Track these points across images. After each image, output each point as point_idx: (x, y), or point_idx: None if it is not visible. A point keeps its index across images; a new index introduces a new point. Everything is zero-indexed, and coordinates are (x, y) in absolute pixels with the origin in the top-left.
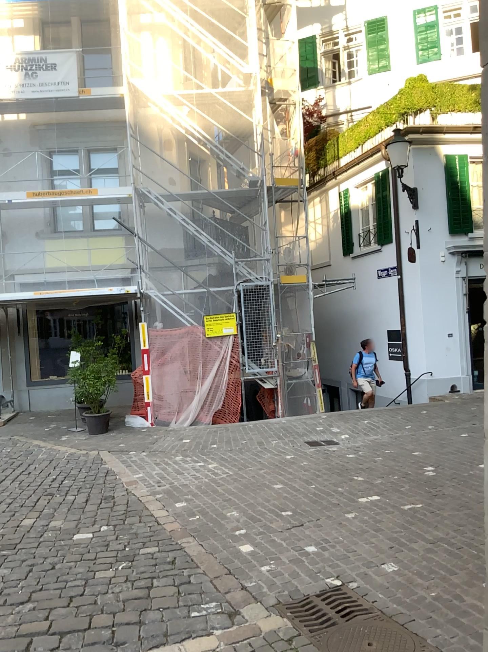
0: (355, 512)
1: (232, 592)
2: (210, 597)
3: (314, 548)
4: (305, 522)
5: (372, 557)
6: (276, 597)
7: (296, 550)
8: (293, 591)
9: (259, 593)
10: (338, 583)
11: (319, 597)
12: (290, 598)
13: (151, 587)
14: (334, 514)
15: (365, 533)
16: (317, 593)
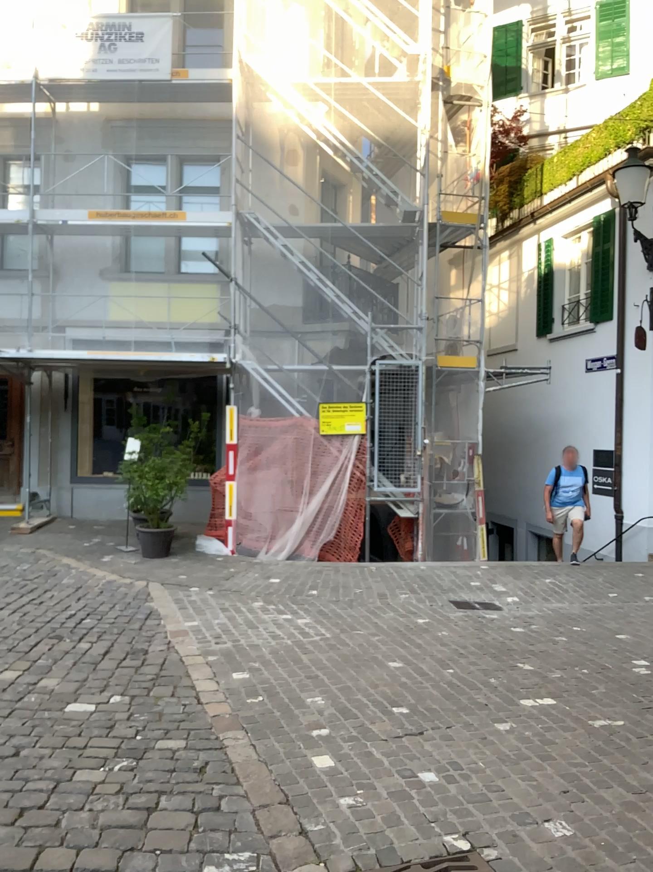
0: (510, 722)
1: (279, 839)
2: (240, 844)
3: (433, 777)
4: (426, 729)
5: (529, 806)
6: (350, 861)
7: (403, 775)
8: (382, 854)
9: (324, 848)
10: (463, 848)
11: (426, 871)
12: (376, 866)
13: (149, 810)
14: (477, 721)
15: (523, 760)
16: (422, 864)
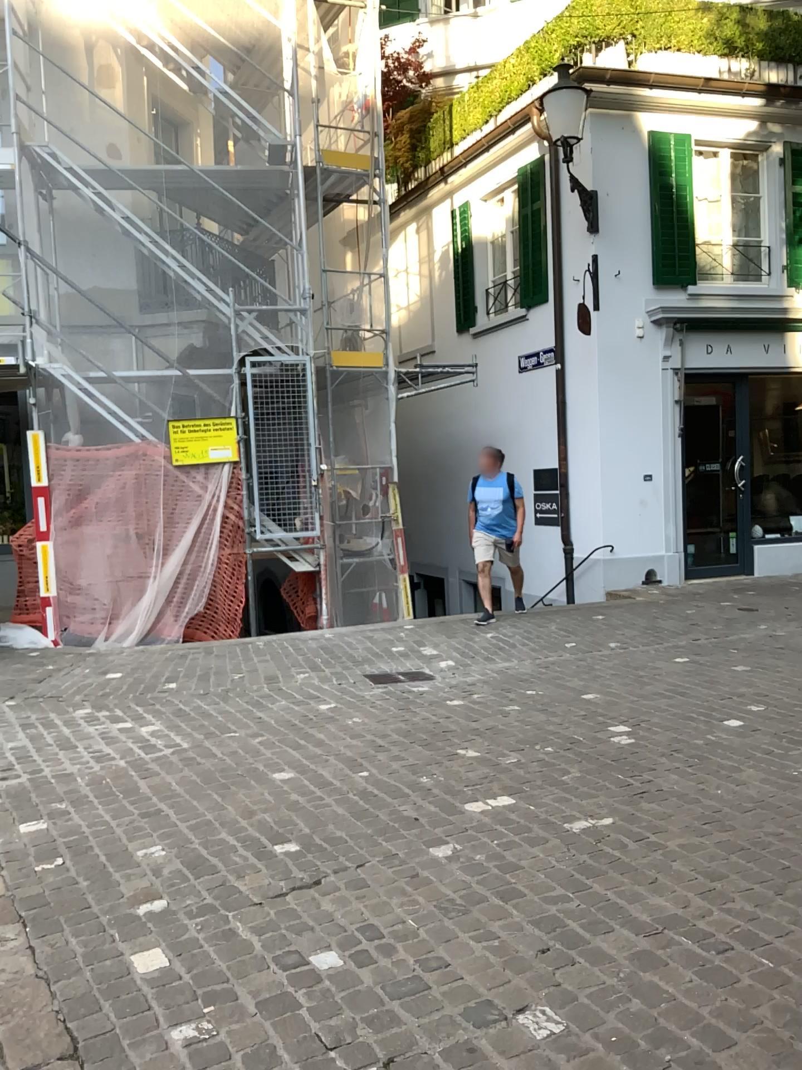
0: (453, 844)
1: None
2: None
3: (332, 963)
4: (323, 876)
5: (491, 992)
6: None
7: (282, 968)
8: None
9: None
10: None
11: None
12: None
13: None
14: (403, 849)
15: (476, 908)
16: None
